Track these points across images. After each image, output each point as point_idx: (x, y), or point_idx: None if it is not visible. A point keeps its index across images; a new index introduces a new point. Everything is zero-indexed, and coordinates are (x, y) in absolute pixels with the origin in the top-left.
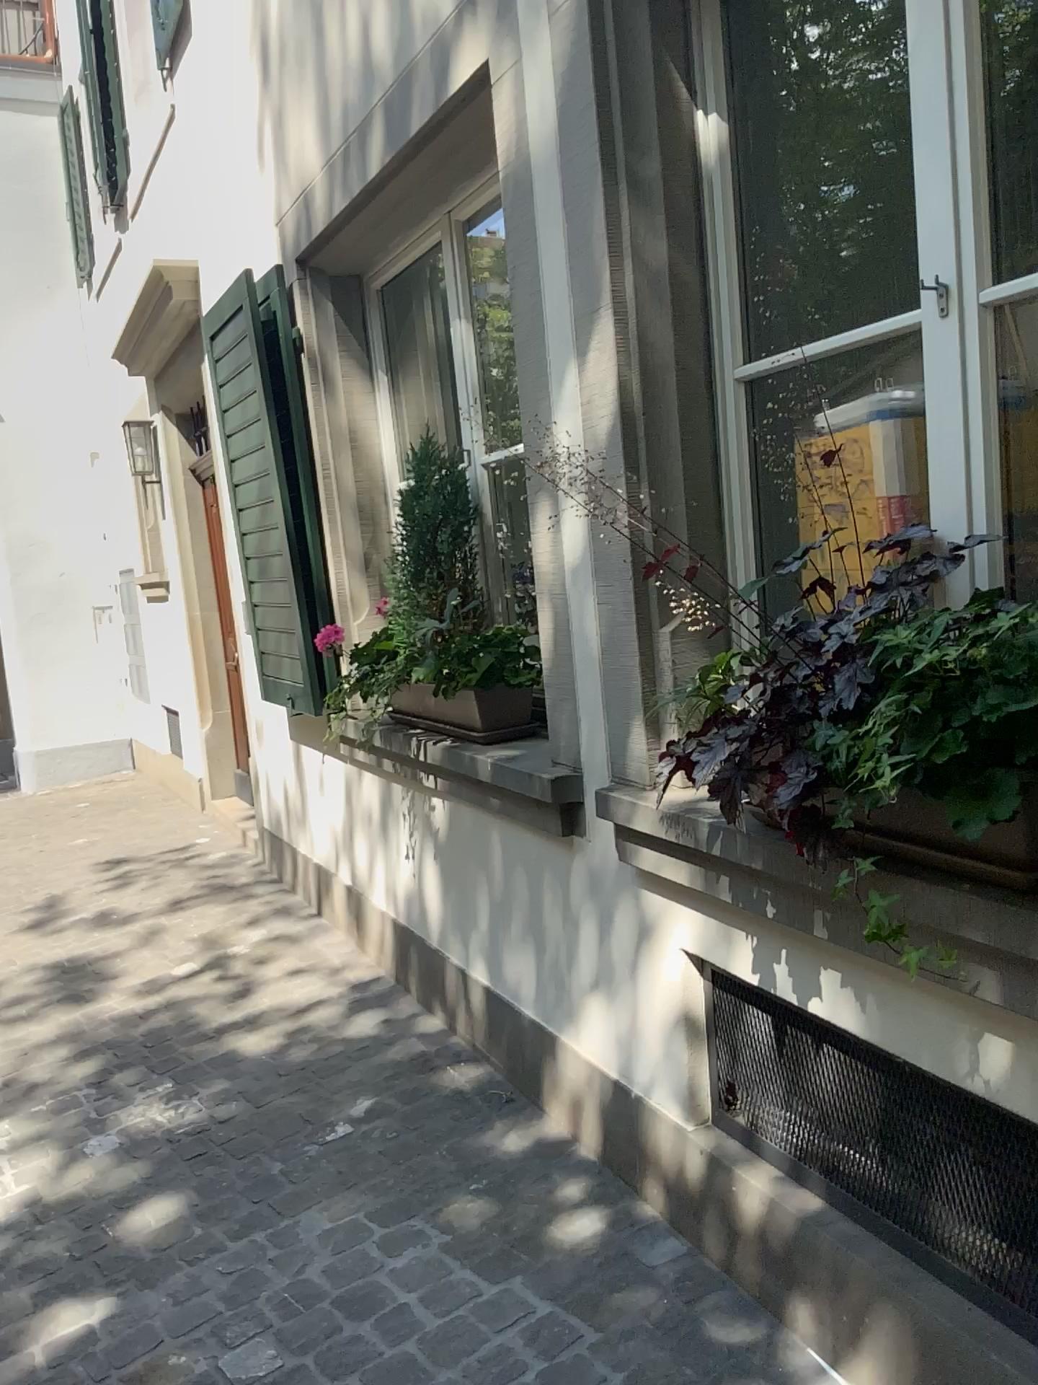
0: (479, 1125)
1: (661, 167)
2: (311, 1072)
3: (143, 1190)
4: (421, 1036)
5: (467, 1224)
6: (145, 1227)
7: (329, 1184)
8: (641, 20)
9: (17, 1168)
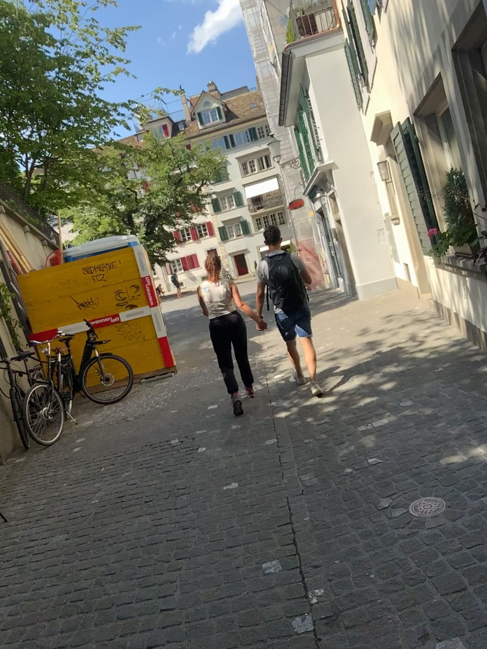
0: (477, 366)
1: (479, 100)
2: (435, 359)
3: (387, 381)
4: (470, 350)
5: (465, 382)
6: (387, 387)
7: (433, 378)
8: (468, 64)
9: (358, 380)
